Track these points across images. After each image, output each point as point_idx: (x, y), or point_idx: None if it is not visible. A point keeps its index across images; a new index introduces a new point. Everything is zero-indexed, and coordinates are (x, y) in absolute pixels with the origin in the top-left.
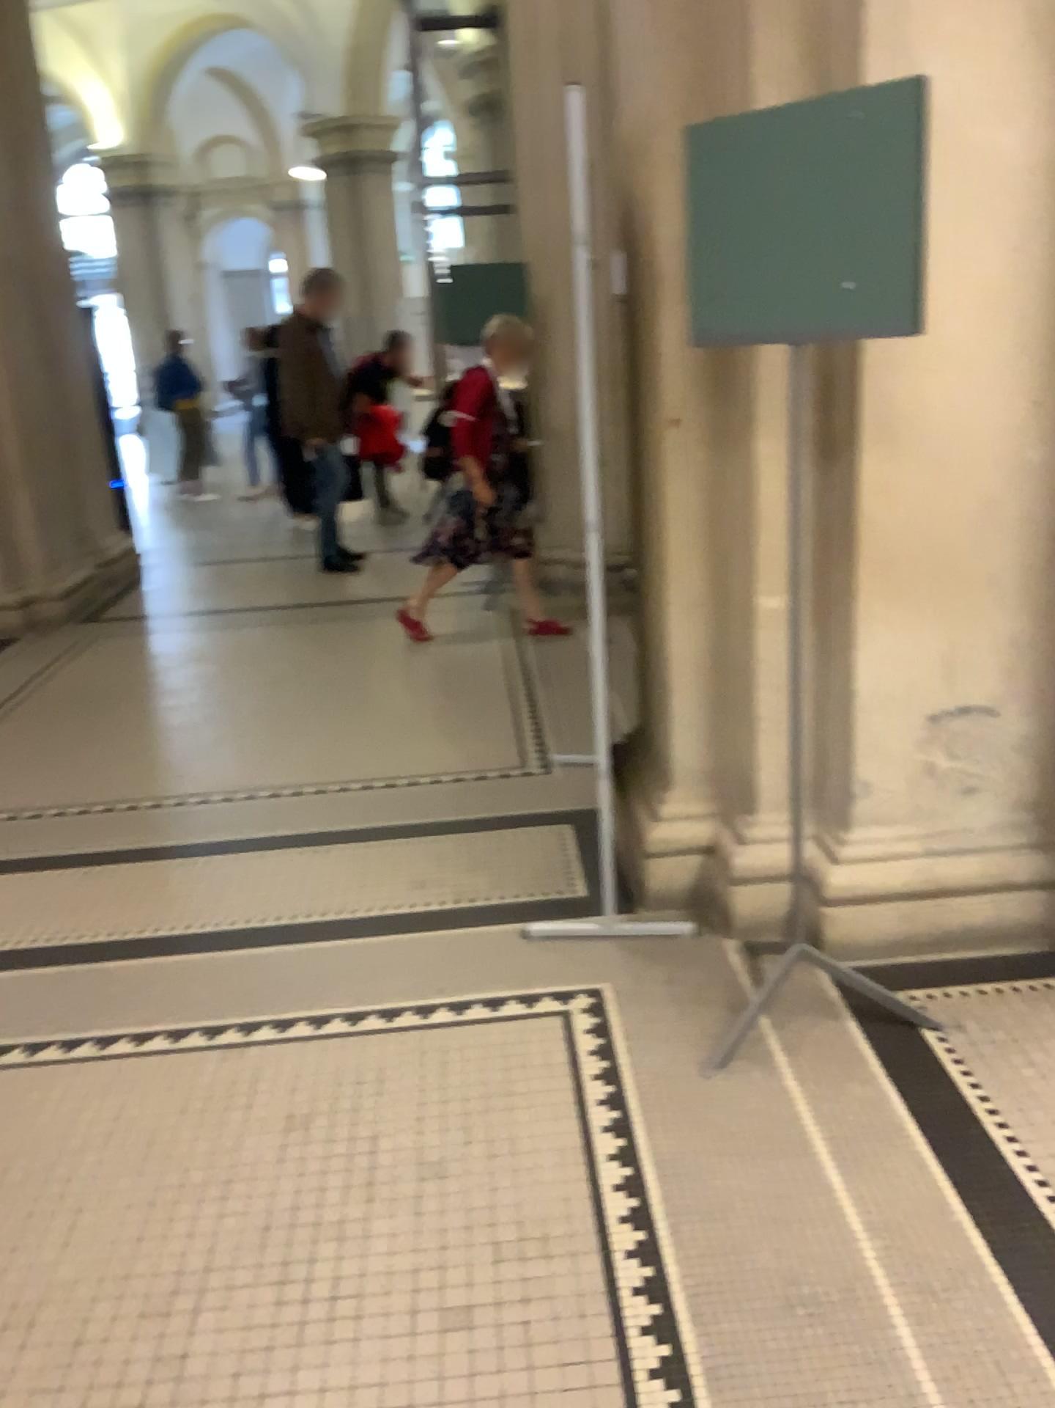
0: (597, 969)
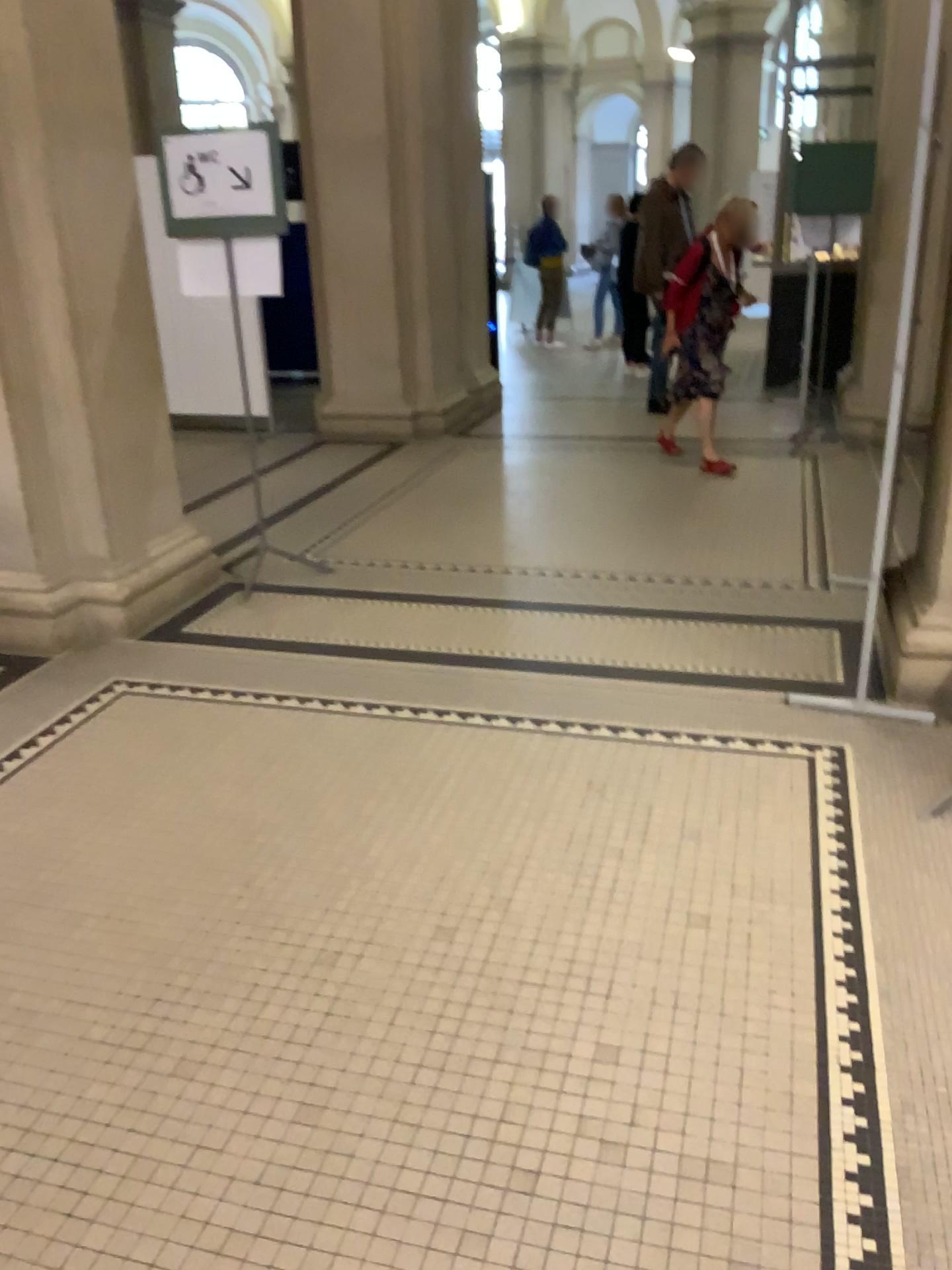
0: (848, 725)
